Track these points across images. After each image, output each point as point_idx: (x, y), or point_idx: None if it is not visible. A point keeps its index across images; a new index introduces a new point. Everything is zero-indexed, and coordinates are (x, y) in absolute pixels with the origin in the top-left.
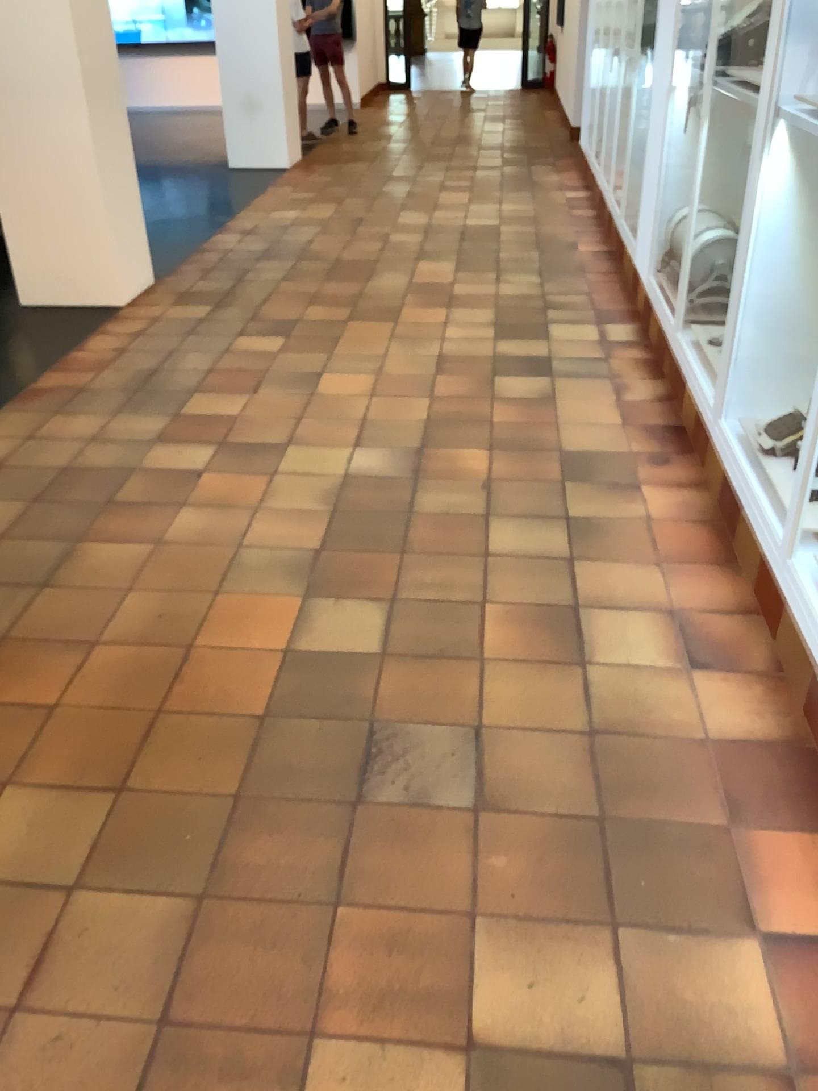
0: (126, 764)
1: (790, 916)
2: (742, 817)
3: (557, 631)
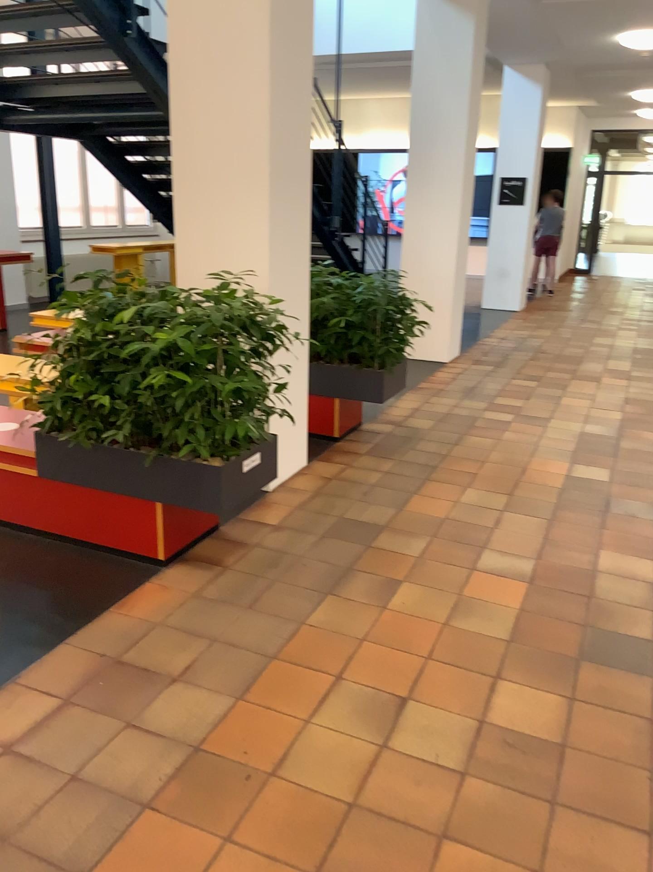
0: (511, 490)
1: None
2: None
3: None
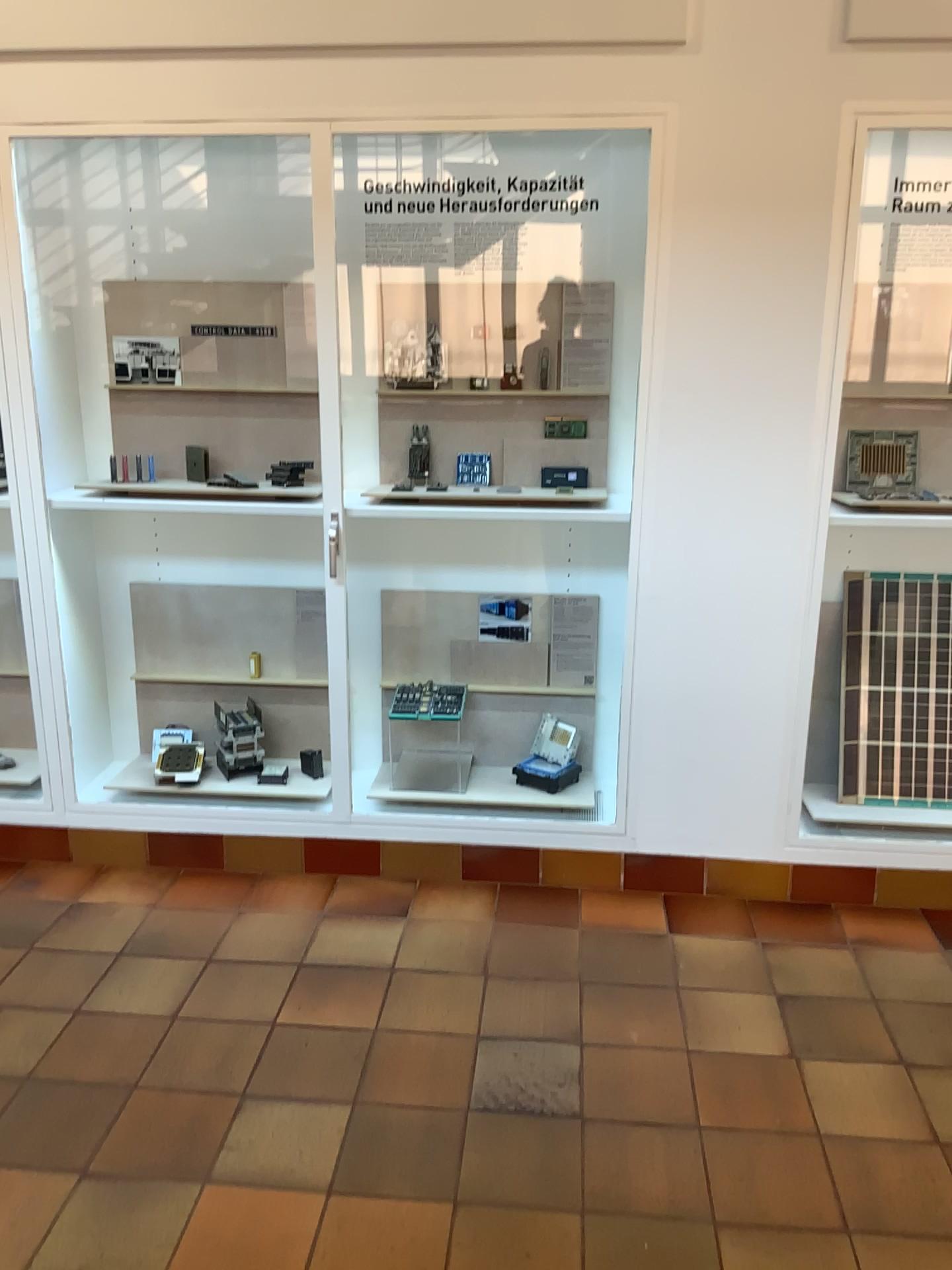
0: None
1: (655, 919)
2: (573, 922)
3: (342, 980)
